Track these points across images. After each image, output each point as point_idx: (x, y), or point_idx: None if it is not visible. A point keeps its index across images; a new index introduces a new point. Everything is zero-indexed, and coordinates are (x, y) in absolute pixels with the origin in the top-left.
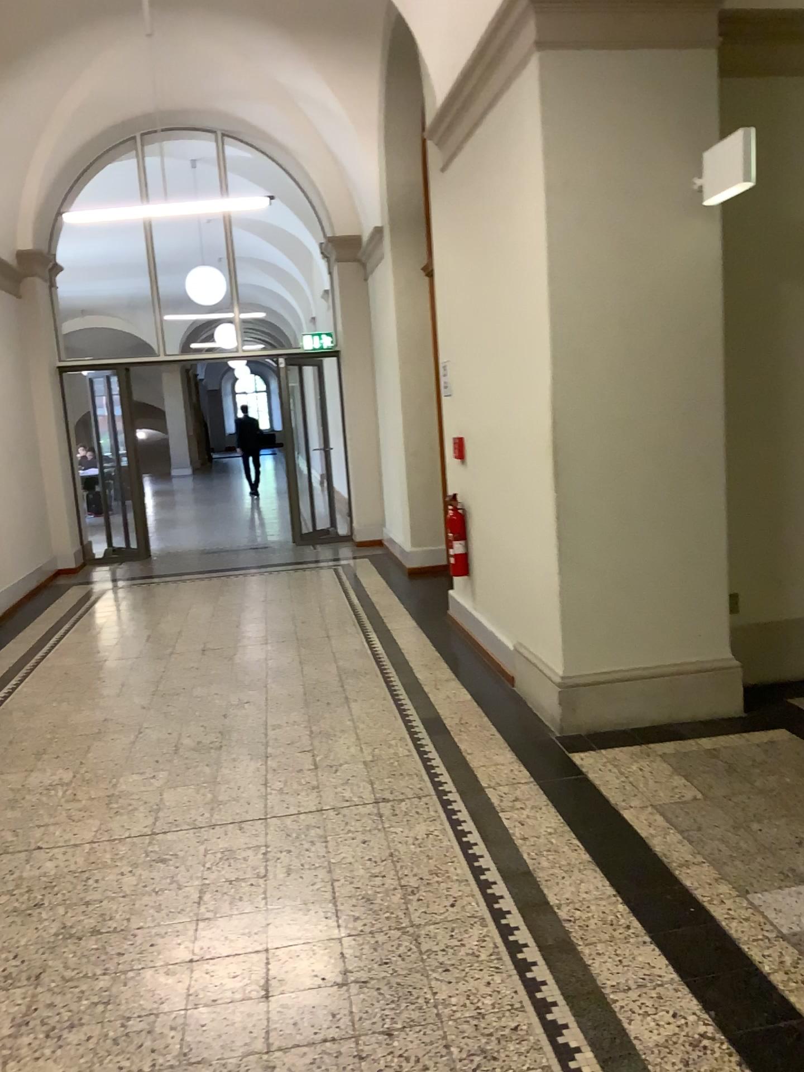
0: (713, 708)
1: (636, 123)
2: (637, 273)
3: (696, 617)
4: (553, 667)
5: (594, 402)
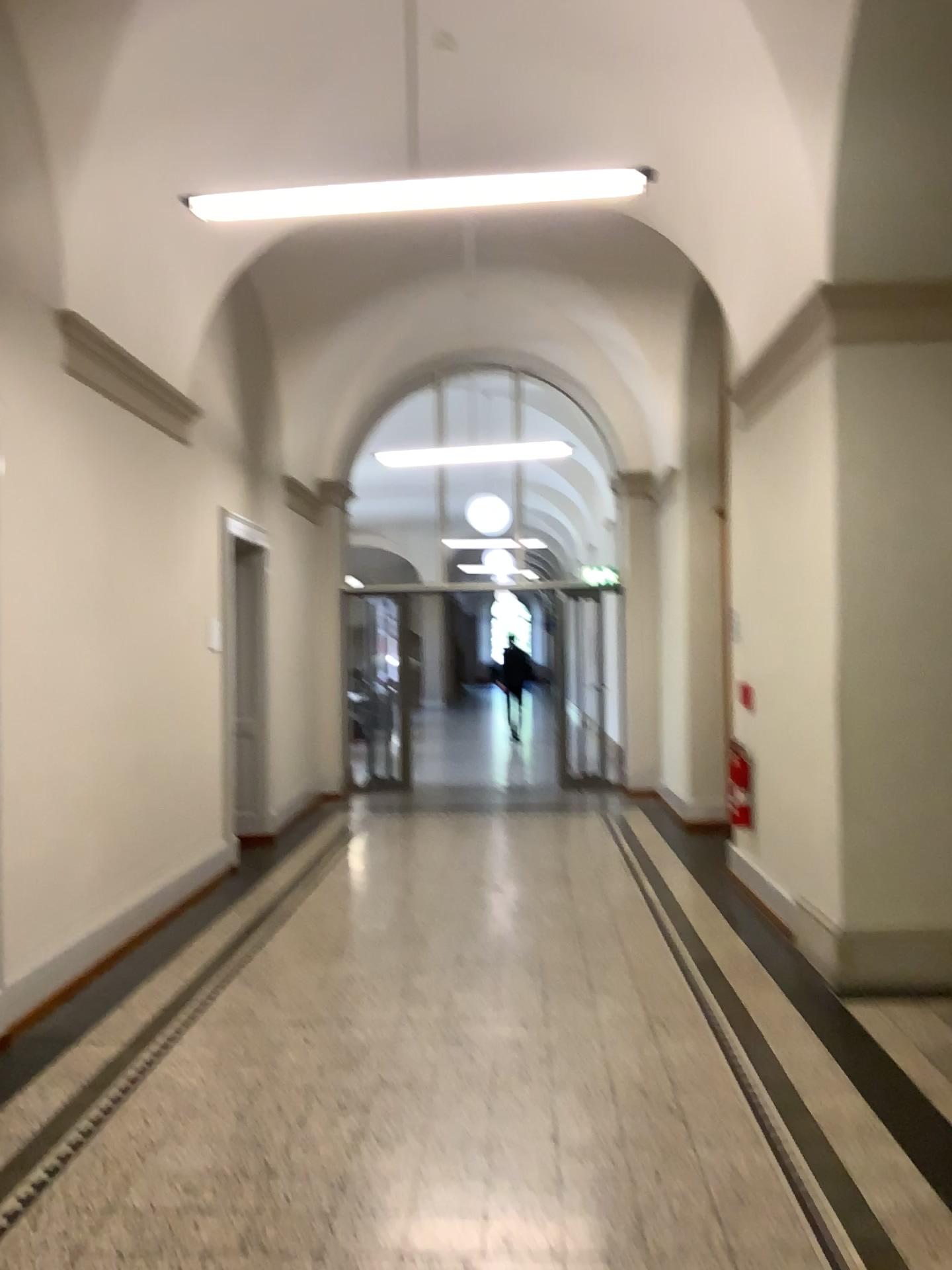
0: None
1: (926, 410)
2: (924, 543)
3: None
4: (831, 917)
5: (878, 661)
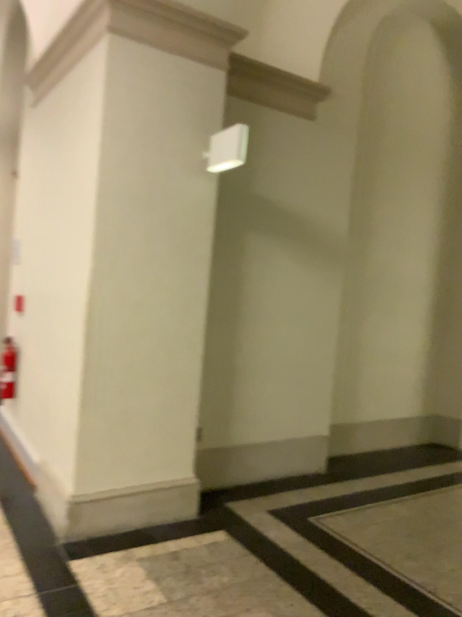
0: (178, 515)
1: (171, 106)
2: (160, 206)
3: (173, 449)
4: (65, 486)
5: (119, 291)
